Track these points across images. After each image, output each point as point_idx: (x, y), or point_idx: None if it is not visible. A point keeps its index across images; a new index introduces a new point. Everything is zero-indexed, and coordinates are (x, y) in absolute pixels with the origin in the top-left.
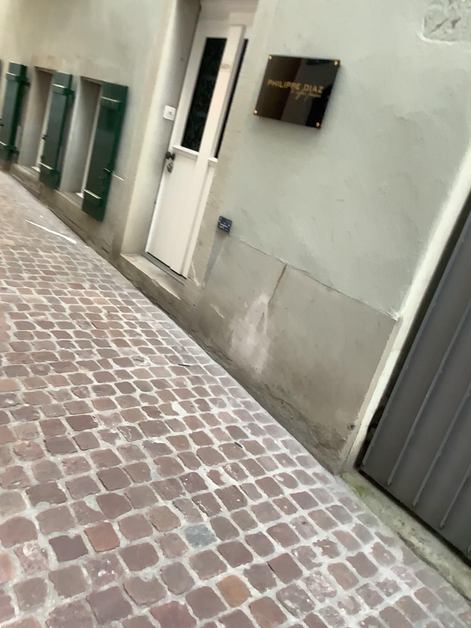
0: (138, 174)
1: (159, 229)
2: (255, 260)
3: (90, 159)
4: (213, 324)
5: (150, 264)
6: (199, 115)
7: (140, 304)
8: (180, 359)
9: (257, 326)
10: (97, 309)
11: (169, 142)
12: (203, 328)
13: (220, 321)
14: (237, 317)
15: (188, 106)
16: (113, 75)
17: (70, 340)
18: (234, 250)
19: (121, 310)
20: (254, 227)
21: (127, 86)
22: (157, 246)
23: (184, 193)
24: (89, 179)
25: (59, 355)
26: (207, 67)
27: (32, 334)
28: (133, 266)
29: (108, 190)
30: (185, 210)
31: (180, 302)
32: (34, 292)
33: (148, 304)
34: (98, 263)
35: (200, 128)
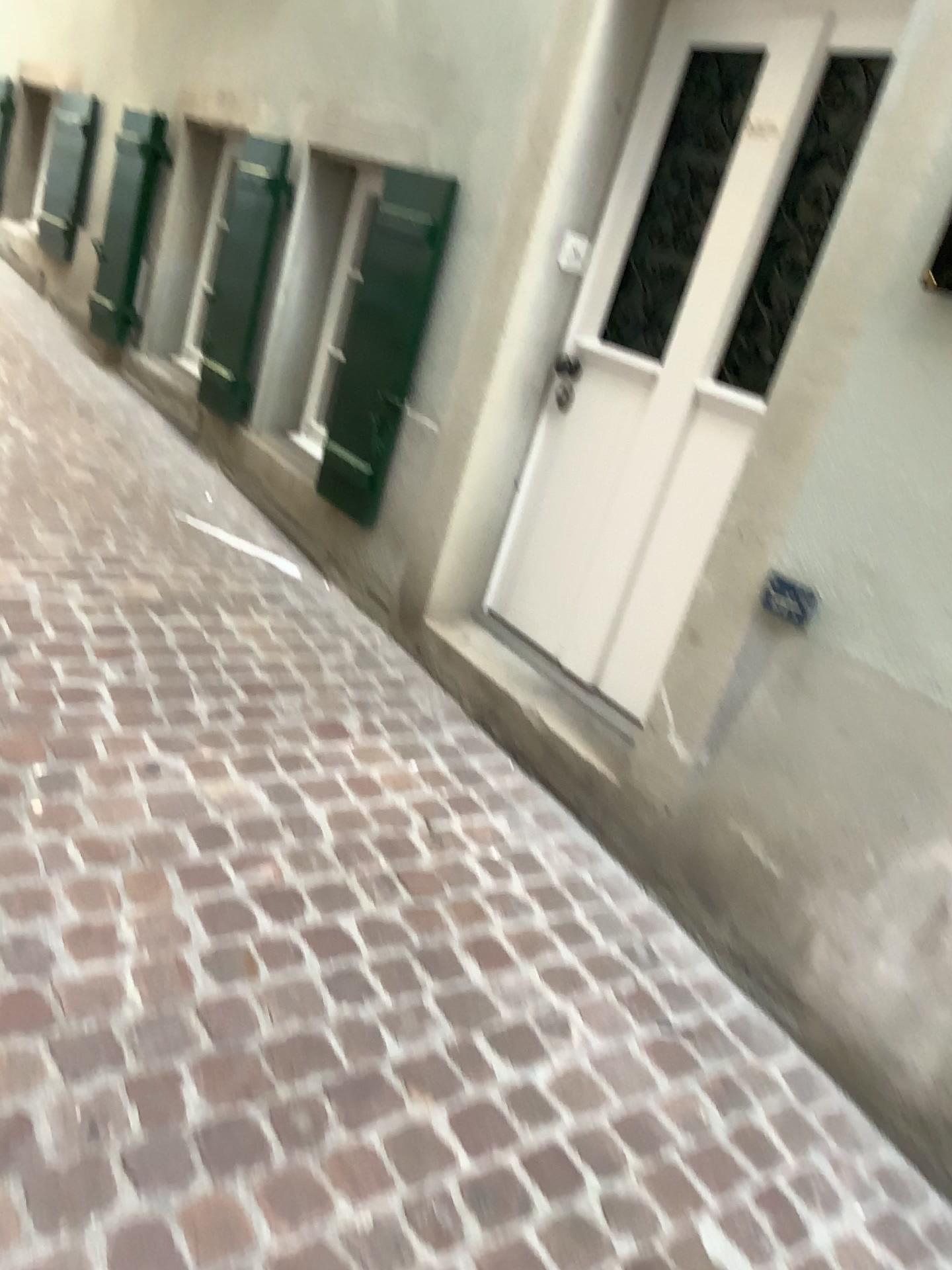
0: (483, 416)
1: (529, 559)
2: (908, 734)
3: (344, 366)
4: (745, 886)
5: (508, 654)
6: (659, 261)
7: (499, 784)
8: (660, 1002)
9: (915, 937)
10: (399, 820)
11: (566, 331)
12: (702, 886)
13: (771, 886)
14: (833, 887)
15: (628, 235)
16: (408, 146)
17: (358, 965)
18: (824, 688)
19: (459, 814)
20: (907, 632)
21: (448, 176)
22: (523, 605)
23: (610, 471)
24: (339, 416)
25: (341, 1042)
26: (691, 129)
27: (253, 955)
28: (466, 659)
29: (391, 447)
30: (614, 518)
31: (623, 794)
32: (230, 772)
33: (519, 780)
34: (366, 641)
35: (659, 298)
